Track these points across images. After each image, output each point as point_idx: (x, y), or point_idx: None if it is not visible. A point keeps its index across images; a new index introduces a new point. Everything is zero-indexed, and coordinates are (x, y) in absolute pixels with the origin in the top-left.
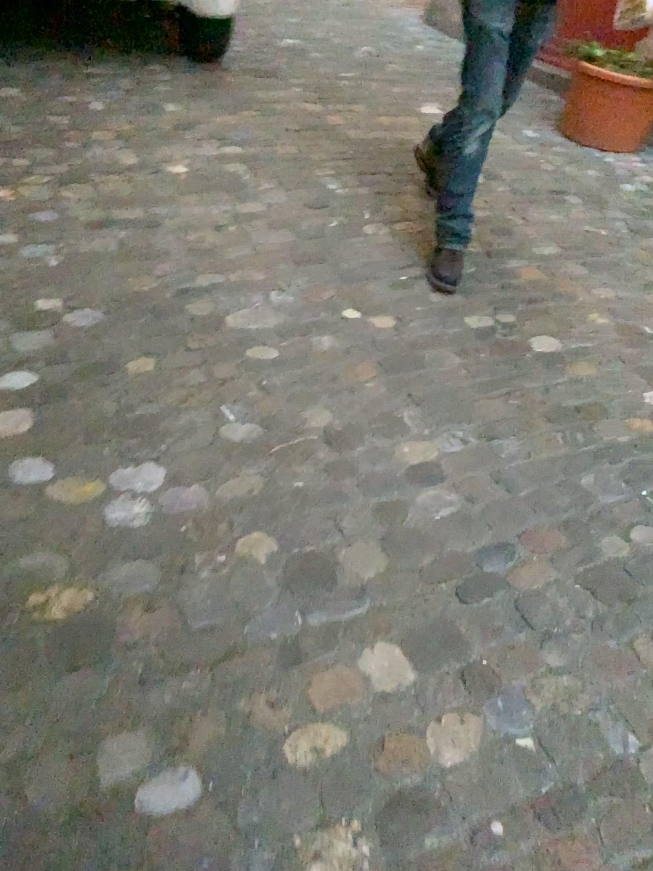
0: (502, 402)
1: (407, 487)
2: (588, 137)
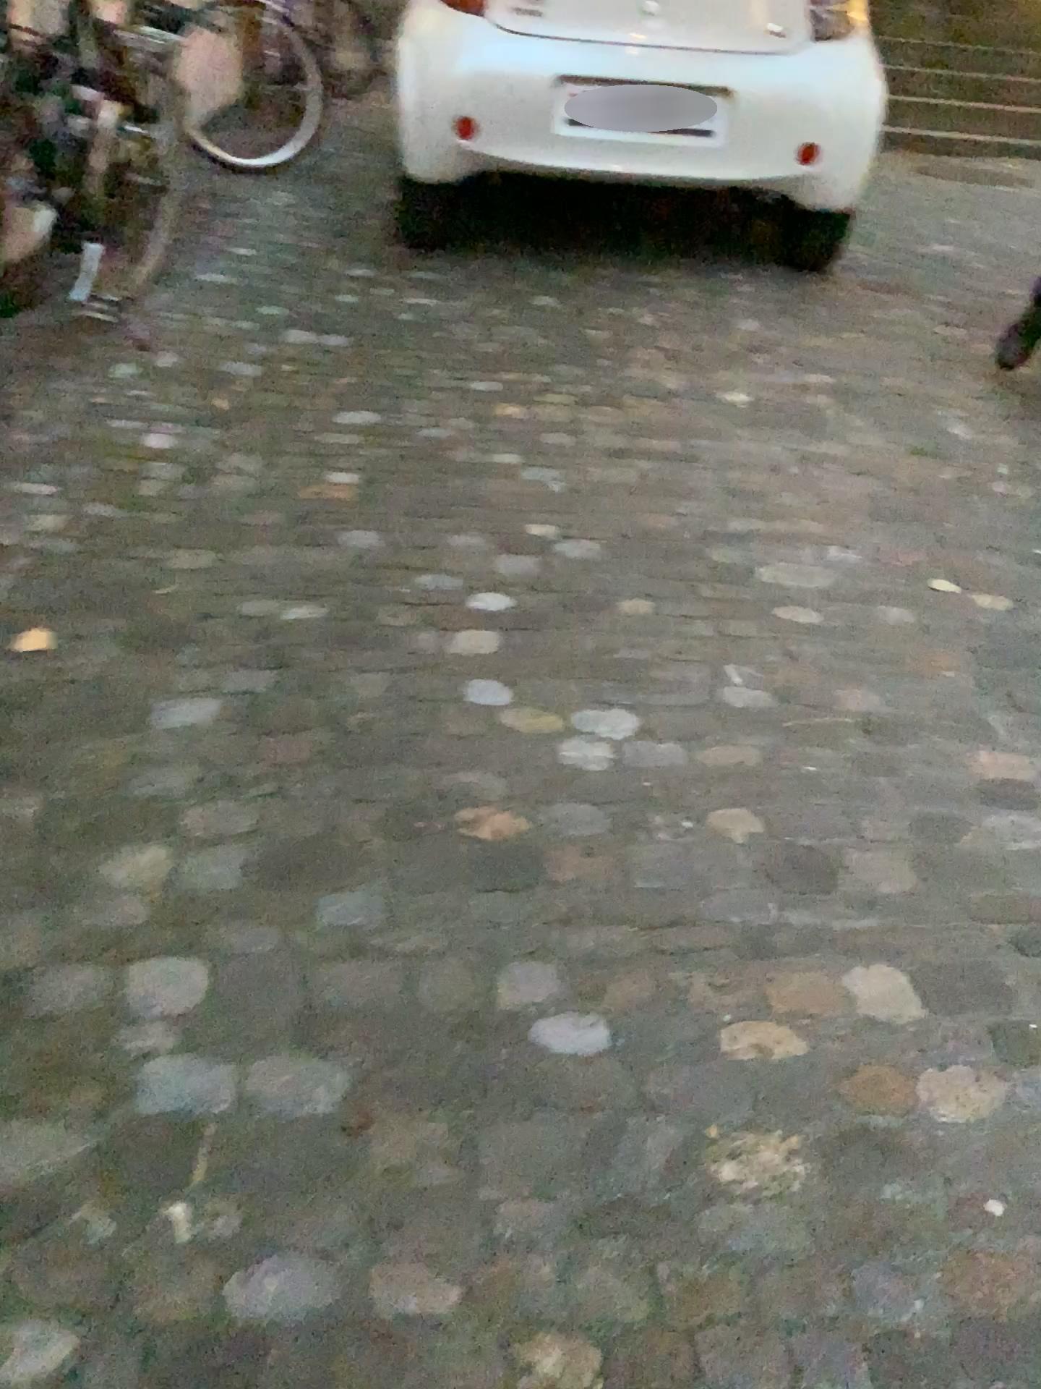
0: None
1: (968, 797)
2: None
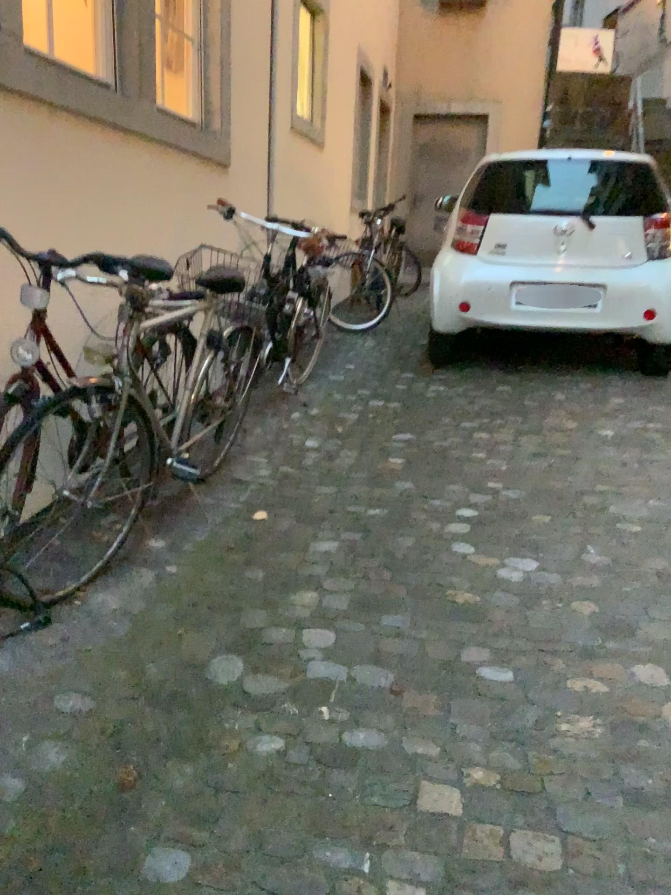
0: None
1: None
2: None
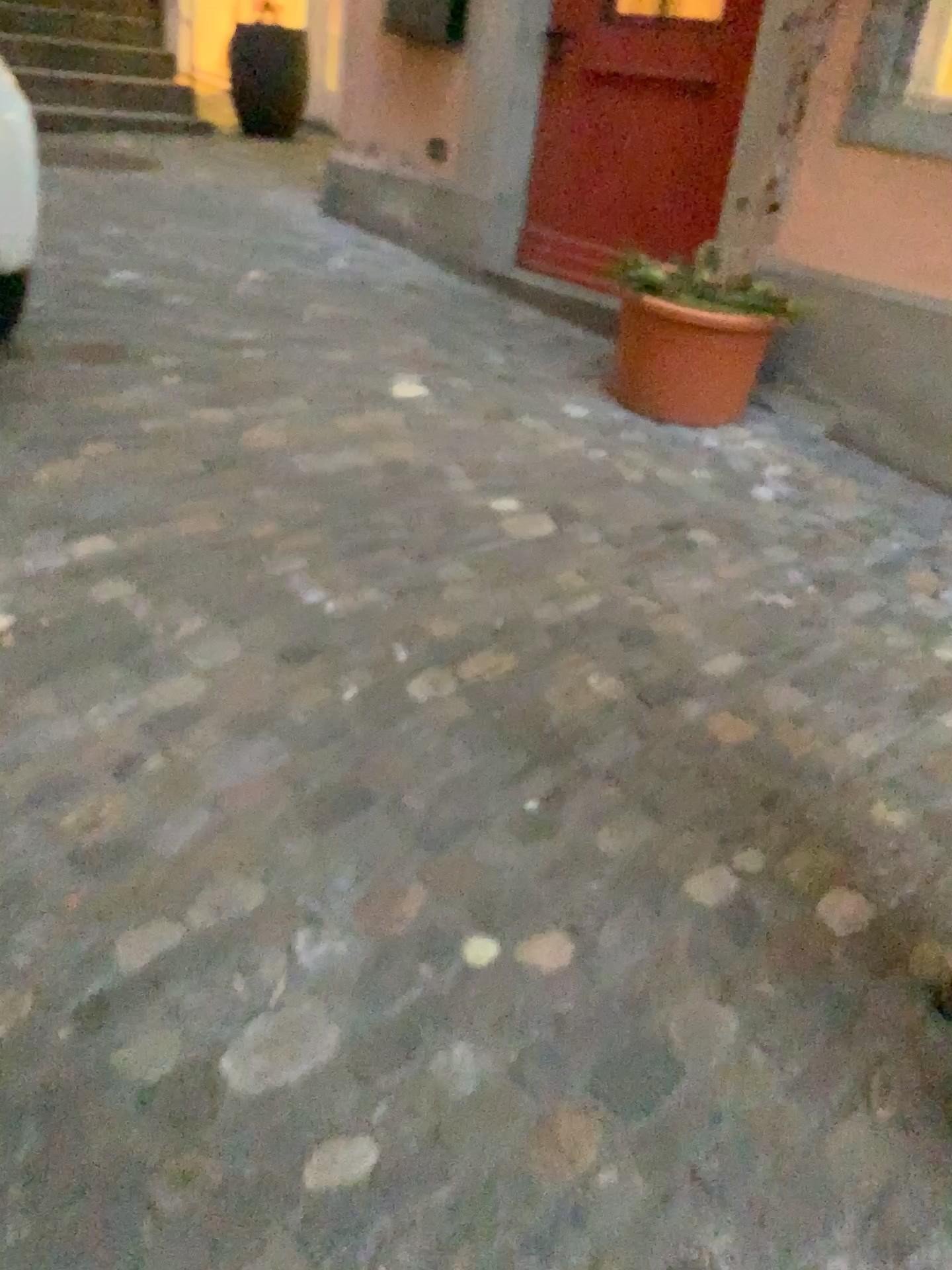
0: (868, 1128)
1: None
2: (675, 412)
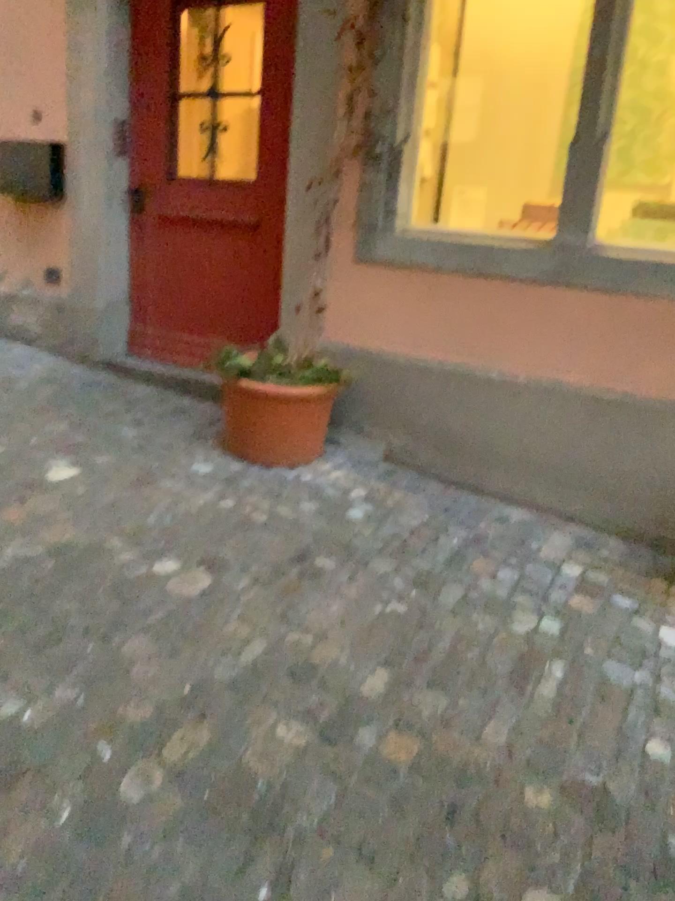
0: None
1: None
2: (277, 459)
